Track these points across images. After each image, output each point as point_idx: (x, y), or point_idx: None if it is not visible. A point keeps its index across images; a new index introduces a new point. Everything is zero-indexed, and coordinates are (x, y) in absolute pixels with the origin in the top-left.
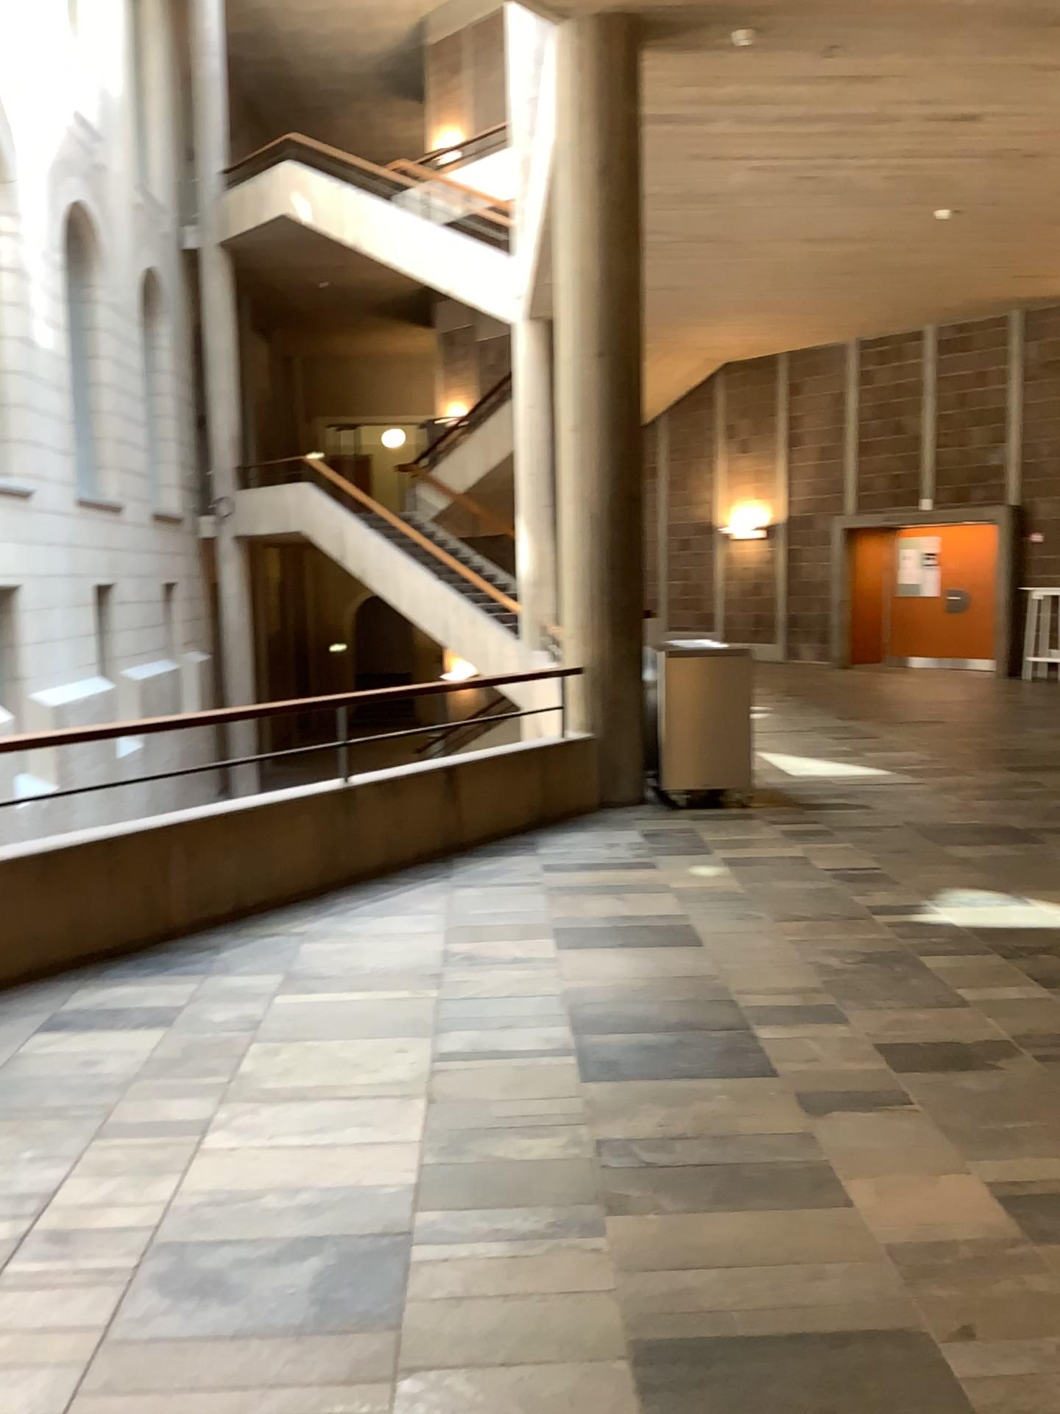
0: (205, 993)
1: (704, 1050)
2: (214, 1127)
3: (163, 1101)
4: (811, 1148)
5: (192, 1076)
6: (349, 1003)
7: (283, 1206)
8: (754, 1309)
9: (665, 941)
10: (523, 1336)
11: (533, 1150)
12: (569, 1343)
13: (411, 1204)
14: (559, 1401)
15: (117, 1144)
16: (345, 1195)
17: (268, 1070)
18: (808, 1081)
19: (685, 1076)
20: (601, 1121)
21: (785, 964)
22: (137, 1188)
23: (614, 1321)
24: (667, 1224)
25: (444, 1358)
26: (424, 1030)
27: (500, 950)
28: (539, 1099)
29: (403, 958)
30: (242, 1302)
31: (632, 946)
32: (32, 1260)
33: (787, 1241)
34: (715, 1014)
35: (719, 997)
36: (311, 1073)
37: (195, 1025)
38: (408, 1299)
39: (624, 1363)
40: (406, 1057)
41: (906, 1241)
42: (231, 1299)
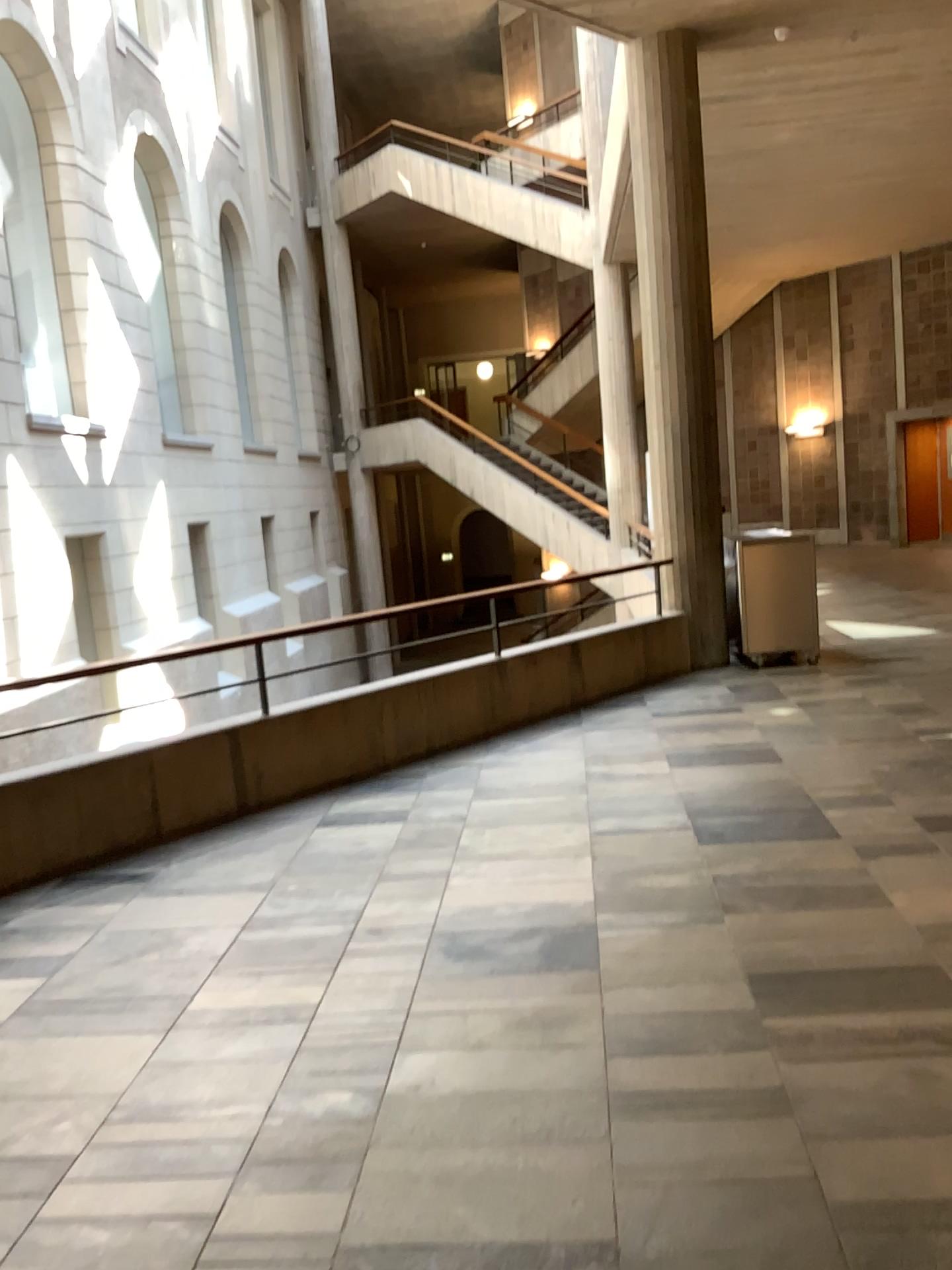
0: (423, 803)
1: (785, 822)
2: (455, 873)
3: (417, 861)
4: (863, 873)
5: (431, 848)
6: (525, 804)
7: (513, 912)
8: (824, 952)
9: (752, 758)
10: (679, 967)
11: (671, 879)
12: (707, 969)
13: (595, 909)
14: (705, 994)
15: (396, 884)
16: (551, 905)
17: (481, 843)
18: (862, 837)
19: (773, 837)
20: (716, 863)
21: (845, 768)
22: (417, 905)
23: (734, 959)
24: (765, 913)
25: (632, 977)
26: (583, 817)
27: (629, 768)
28: (671, 853)
29: (558, 776)
30: (501, 956)
31: (728, 762)
32: (367, 939)
33: (847, 920)
34: (793, 801)
35: (796, 790)
36: (511, 844)
37: (423, 821)
38: (603, 953)
39: (743, 977)
40: (575, 833)
41: (928, 918)
42: (493, 955)
